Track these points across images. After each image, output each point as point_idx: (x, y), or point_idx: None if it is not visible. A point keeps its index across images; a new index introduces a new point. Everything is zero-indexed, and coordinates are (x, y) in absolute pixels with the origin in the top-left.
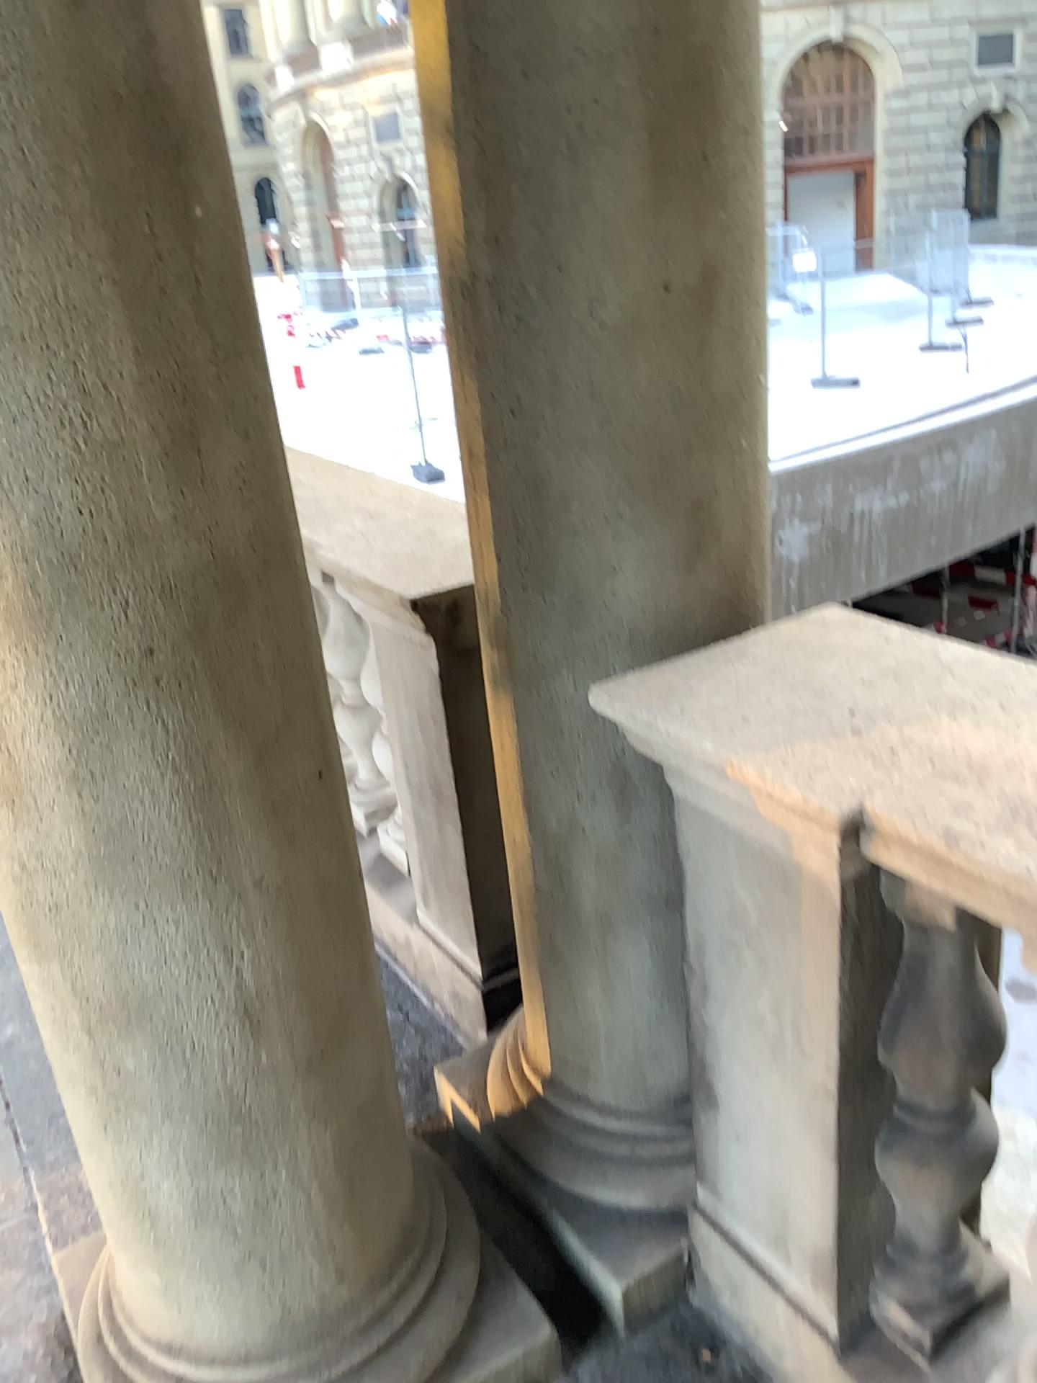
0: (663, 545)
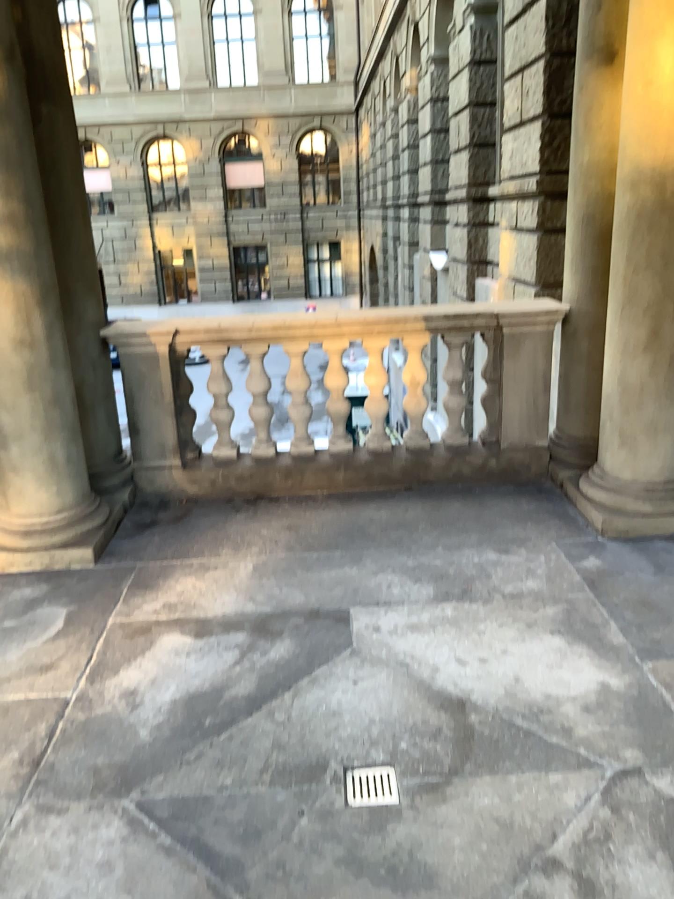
0: (95, 303)
